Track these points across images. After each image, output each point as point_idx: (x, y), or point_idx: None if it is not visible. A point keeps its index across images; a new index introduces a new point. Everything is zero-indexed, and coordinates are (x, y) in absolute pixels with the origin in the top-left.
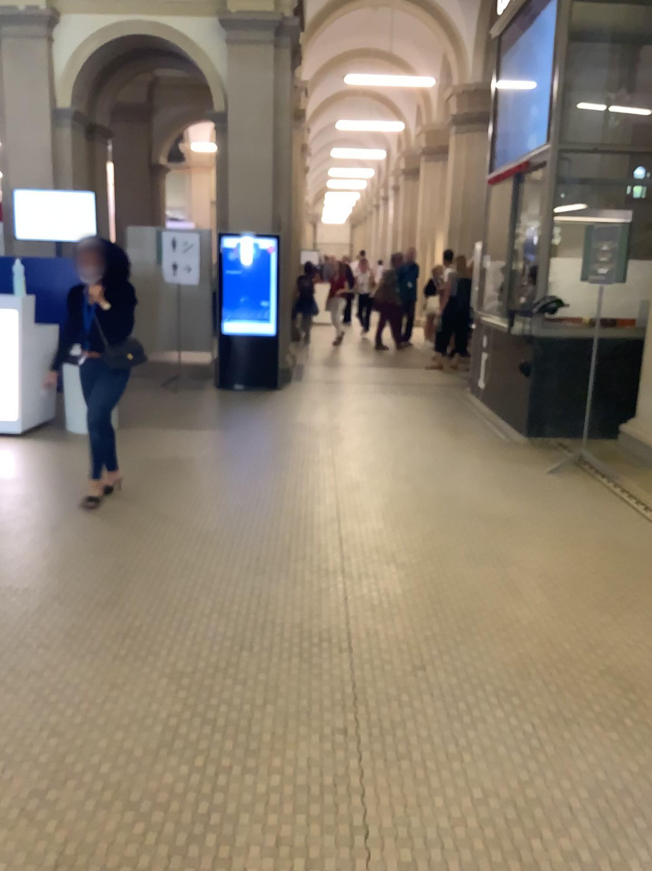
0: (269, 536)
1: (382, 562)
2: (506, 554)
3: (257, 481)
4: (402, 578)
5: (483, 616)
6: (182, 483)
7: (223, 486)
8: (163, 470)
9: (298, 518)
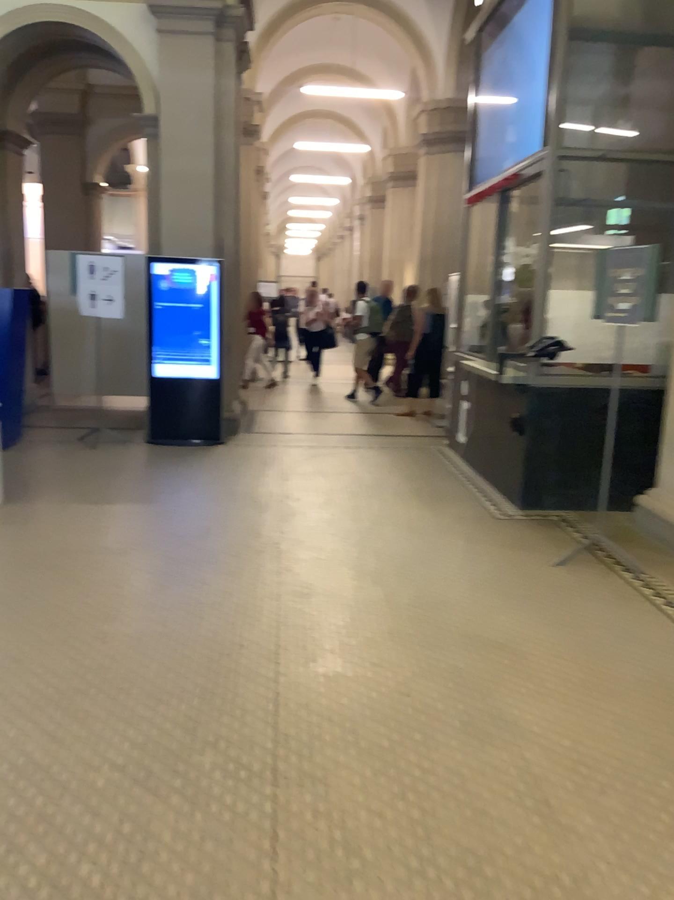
0: (170, 694)
1: (336, 746)
2: (520, 723)
3: (169, 591)
4: (366, 779)
5: (500, 872)
6: (61, 597)
7: (118, 601)
8: (40, 575)
9: (218, 657)
